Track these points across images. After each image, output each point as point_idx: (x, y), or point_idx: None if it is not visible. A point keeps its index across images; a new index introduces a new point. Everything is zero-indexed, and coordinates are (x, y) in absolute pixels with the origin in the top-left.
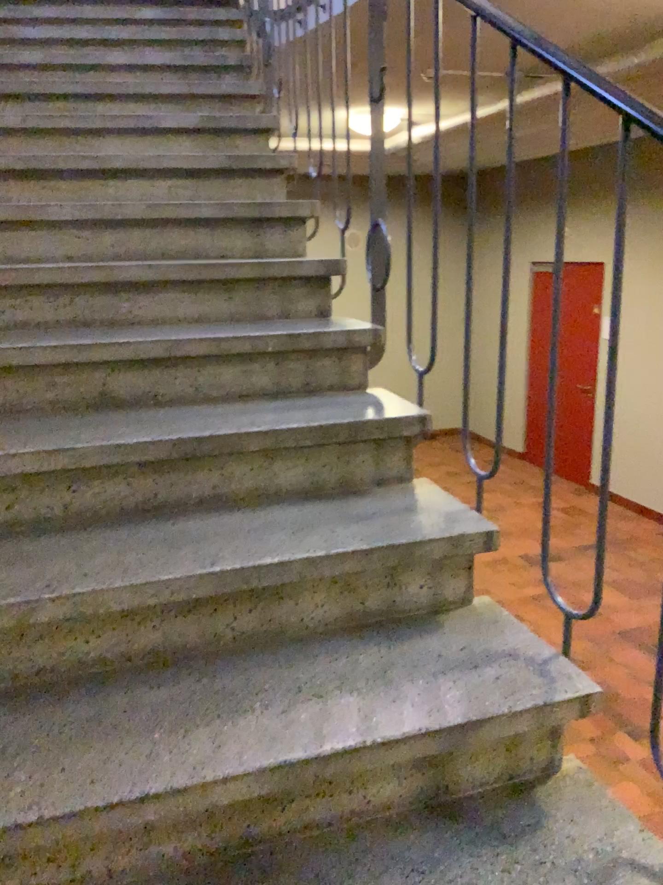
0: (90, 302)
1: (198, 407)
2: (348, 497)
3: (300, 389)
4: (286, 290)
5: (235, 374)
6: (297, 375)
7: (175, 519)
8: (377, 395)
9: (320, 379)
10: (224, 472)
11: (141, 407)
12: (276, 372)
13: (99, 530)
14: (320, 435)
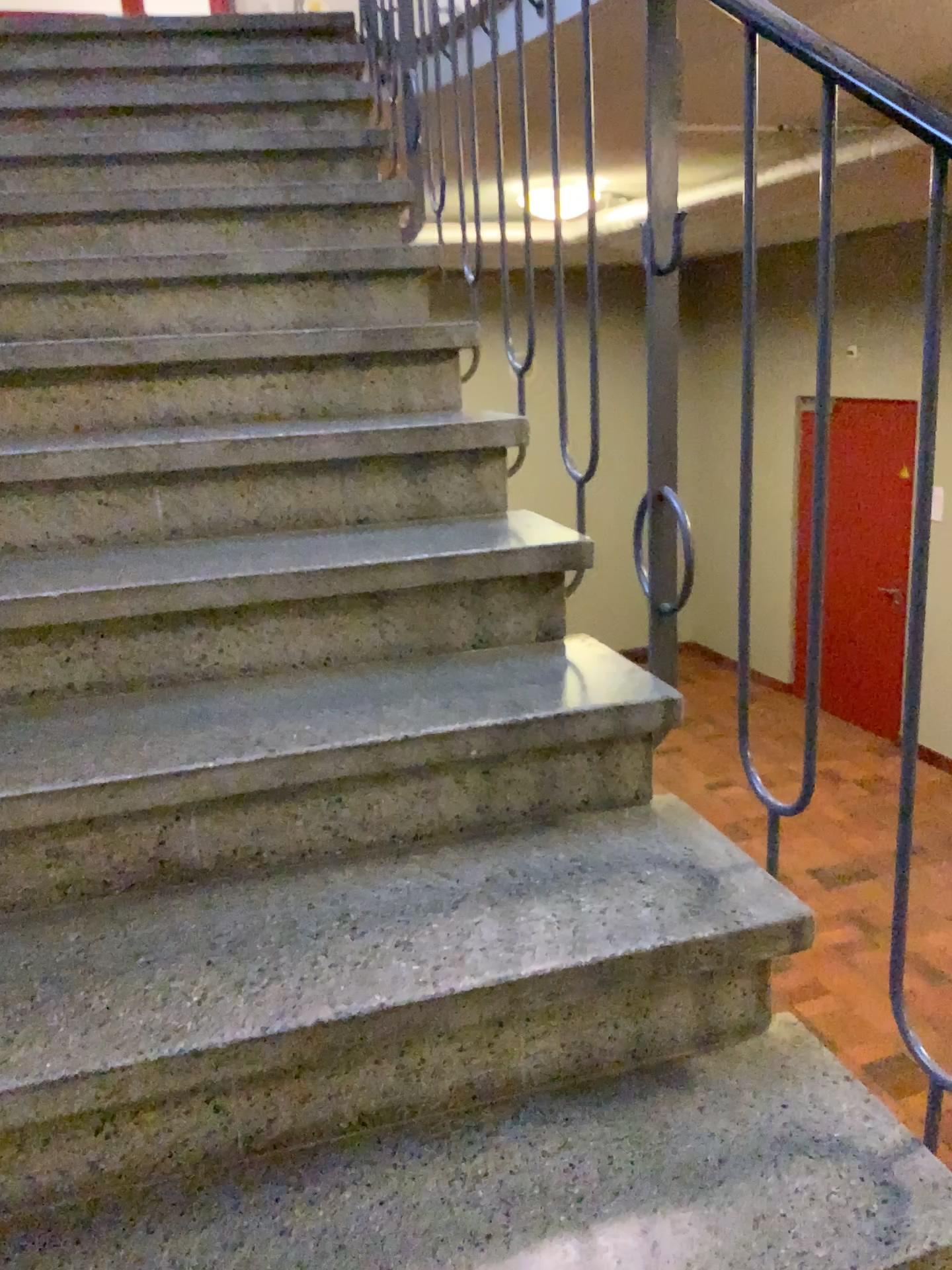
0: (124, 644)
1: (339, 871)
2: (650, 1086)
3: (529, 819)
4: (485, 601)
5: (406, 802)
6: (523, 795)
7: (315, 1188)
8: (678, 831)
9: (565, 798)
10: (408, 1062)
11: (229, 881)
12: (483, 792)
13: (160, 1233)
14: (596, 976)
